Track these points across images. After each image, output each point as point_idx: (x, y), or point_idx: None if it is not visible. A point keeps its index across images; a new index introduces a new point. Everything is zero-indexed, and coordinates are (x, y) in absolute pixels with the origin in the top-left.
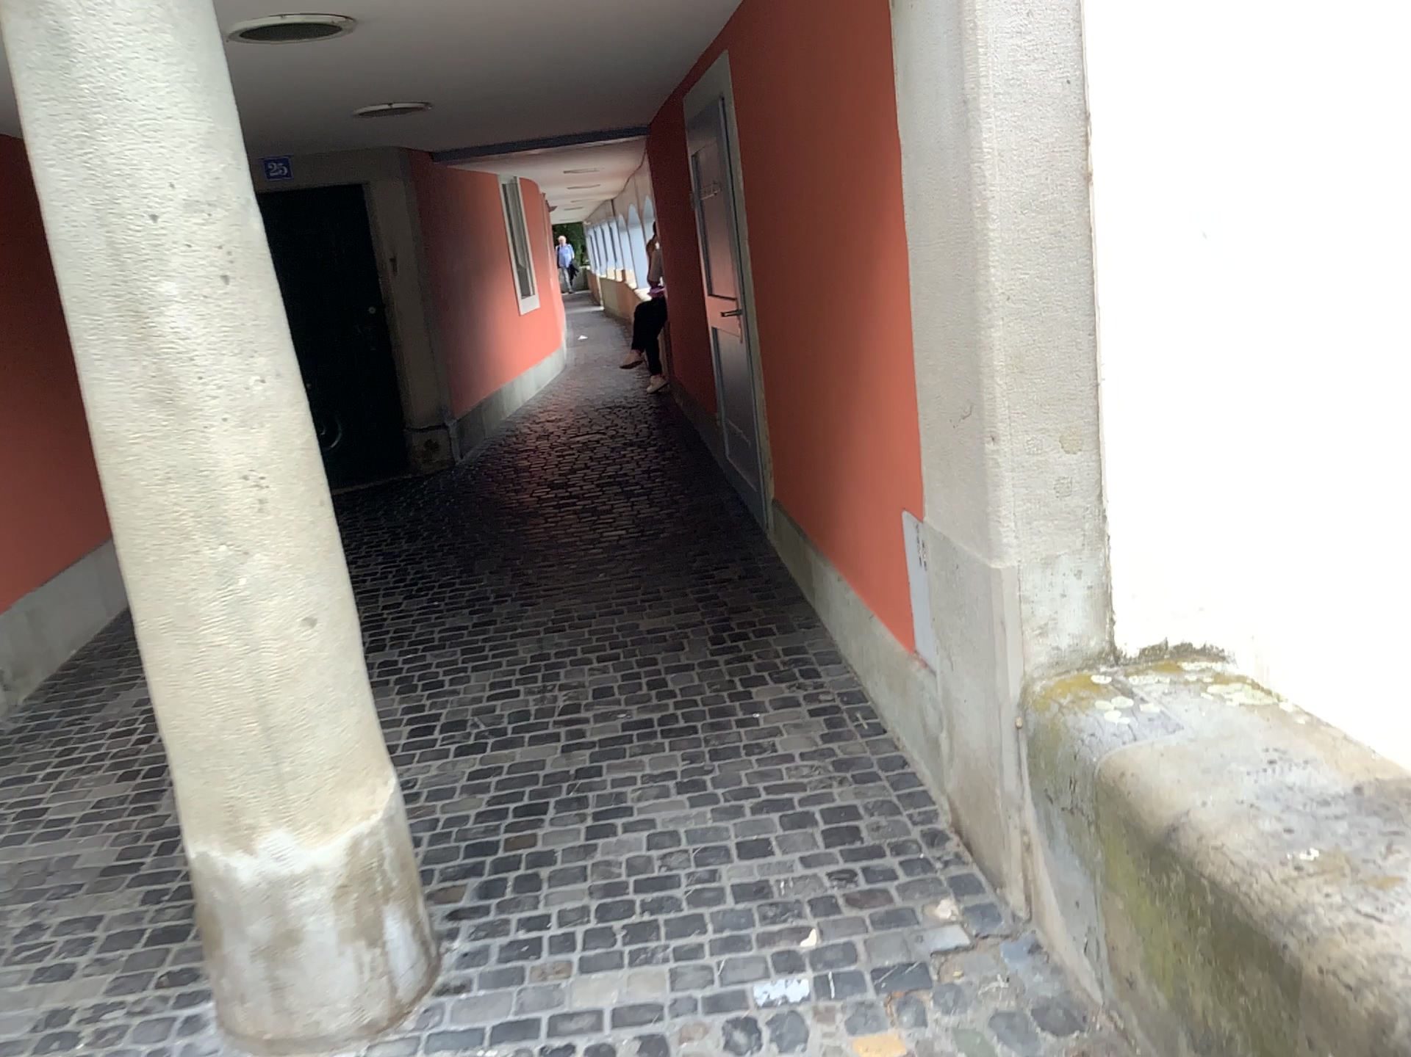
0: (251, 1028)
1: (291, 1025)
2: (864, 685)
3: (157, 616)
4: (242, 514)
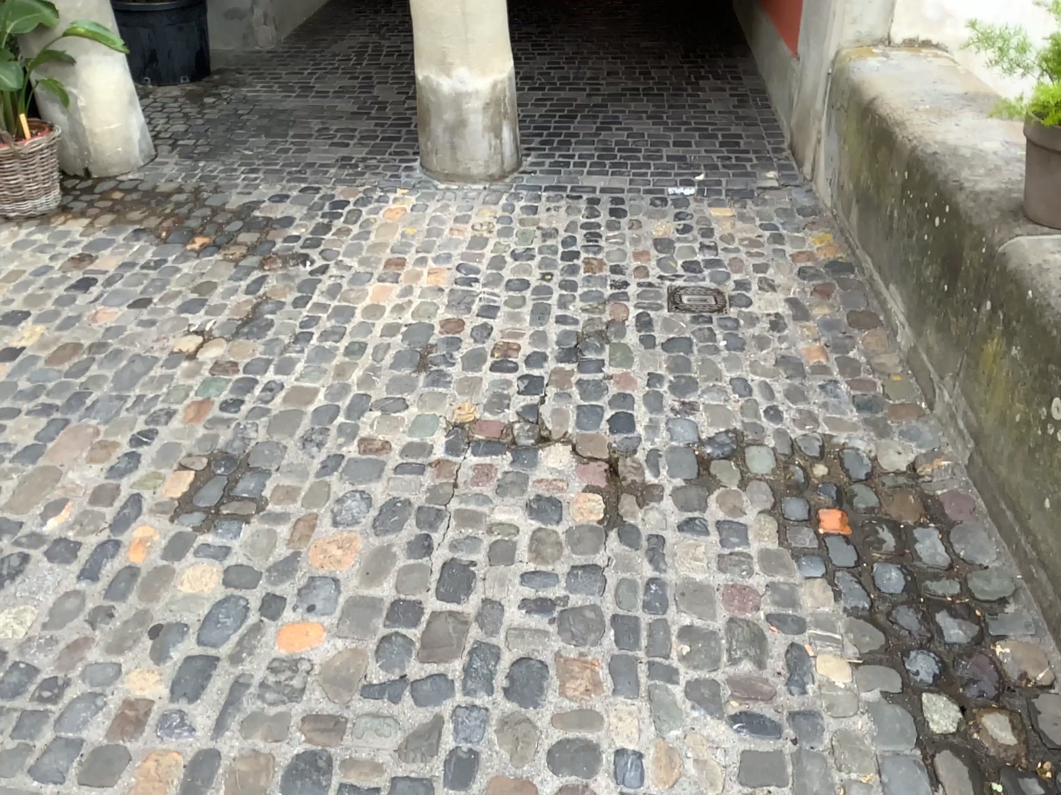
0: (438, 167)
1: (457, 166)
2: (765, 83)
3: None
4: None
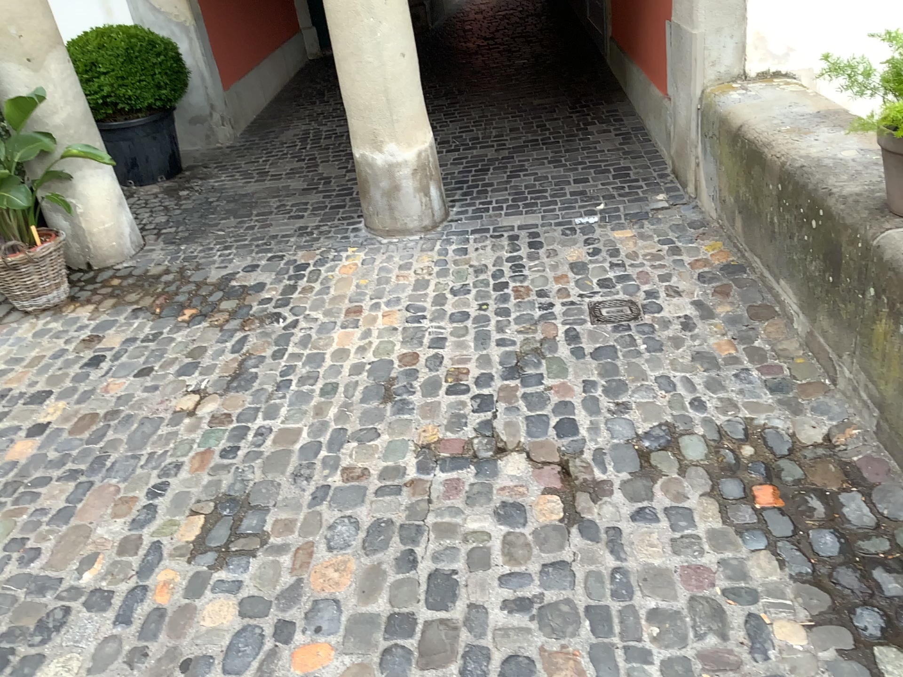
0: (380, 226)
1: (396, 223)
2: (644, 122)
3: (347, 51)
4: (378, 8)
